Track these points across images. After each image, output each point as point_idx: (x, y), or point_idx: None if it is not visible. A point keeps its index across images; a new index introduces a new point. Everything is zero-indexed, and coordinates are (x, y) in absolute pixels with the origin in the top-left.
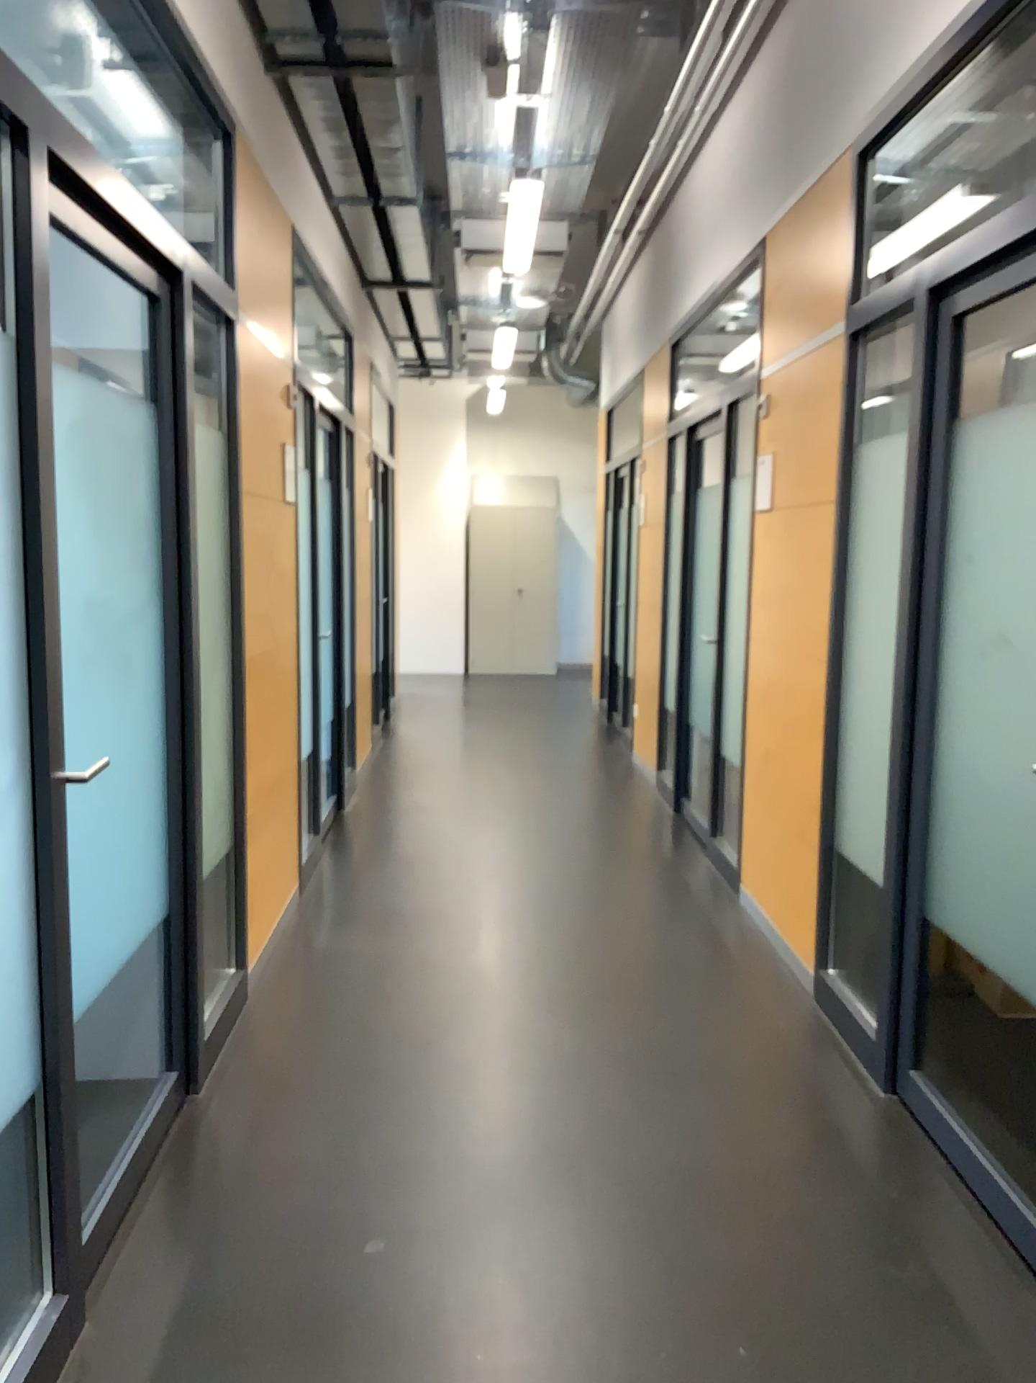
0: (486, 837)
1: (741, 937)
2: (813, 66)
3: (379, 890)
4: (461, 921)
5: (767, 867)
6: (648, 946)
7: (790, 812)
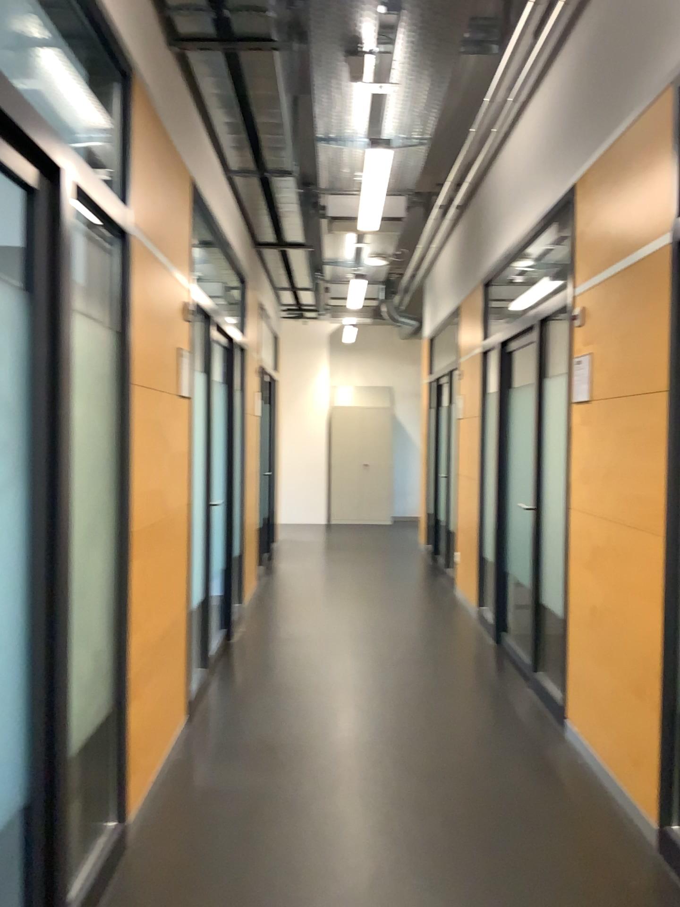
0: (346, 669)
1: (574, 775)
2: (620, 36)
3: (256, 721)
4: (326, 757)
5: (597, 713)
6: (492, 787)
7: (620, 668)
